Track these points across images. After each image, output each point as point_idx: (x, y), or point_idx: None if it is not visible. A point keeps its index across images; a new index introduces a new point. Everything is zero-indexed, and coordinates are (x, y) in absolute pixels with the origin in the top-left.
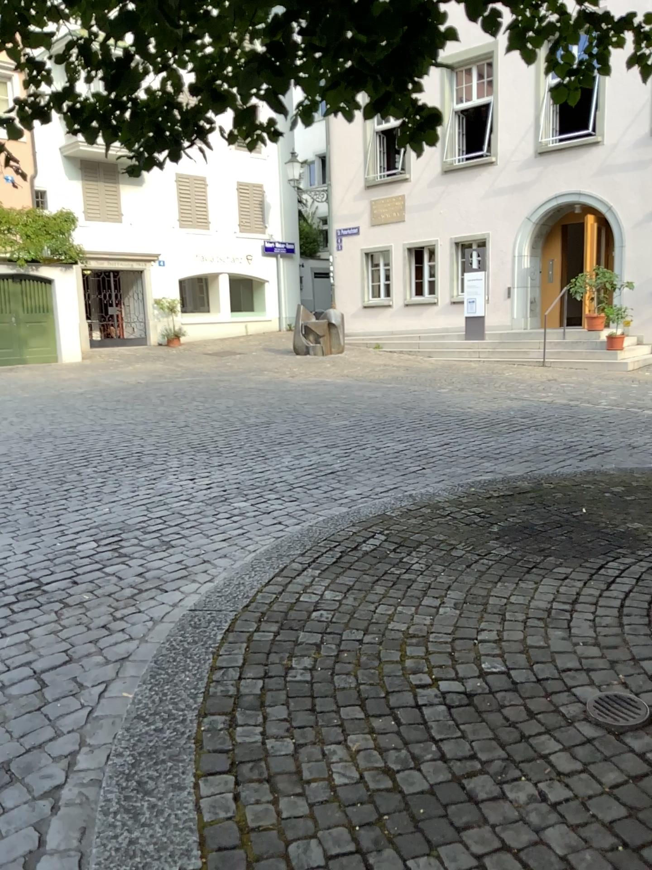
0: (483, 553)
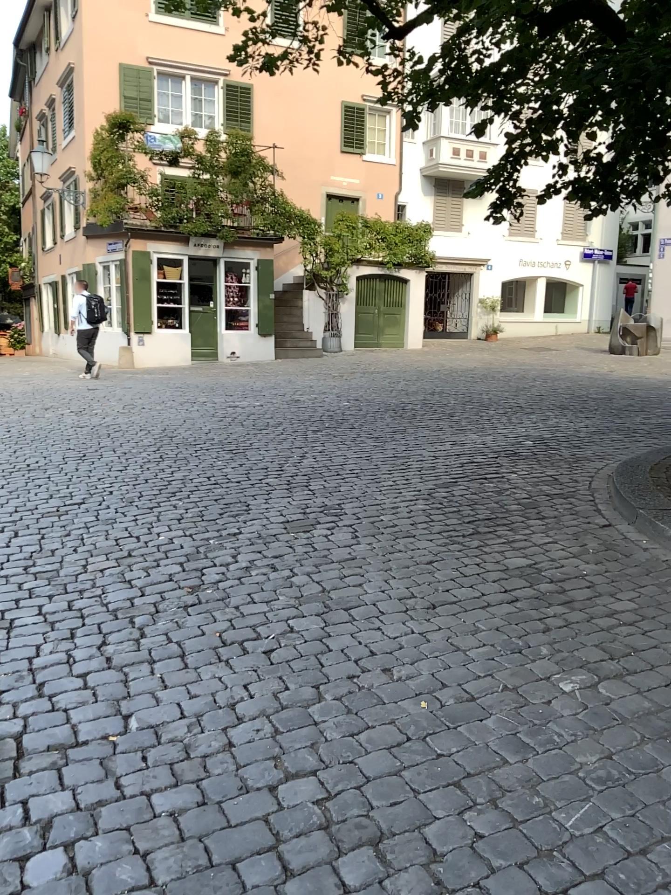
0: None
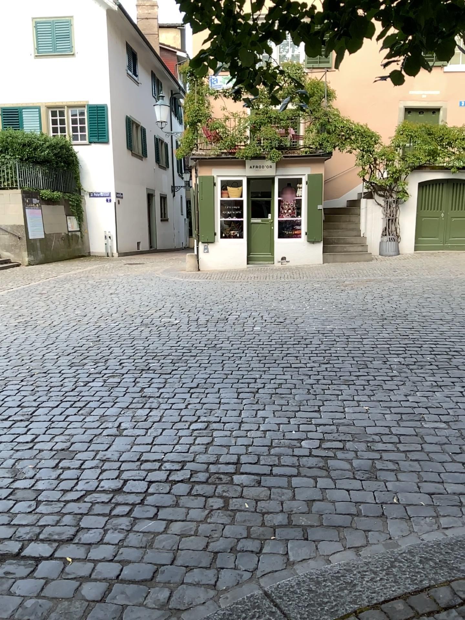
0: None
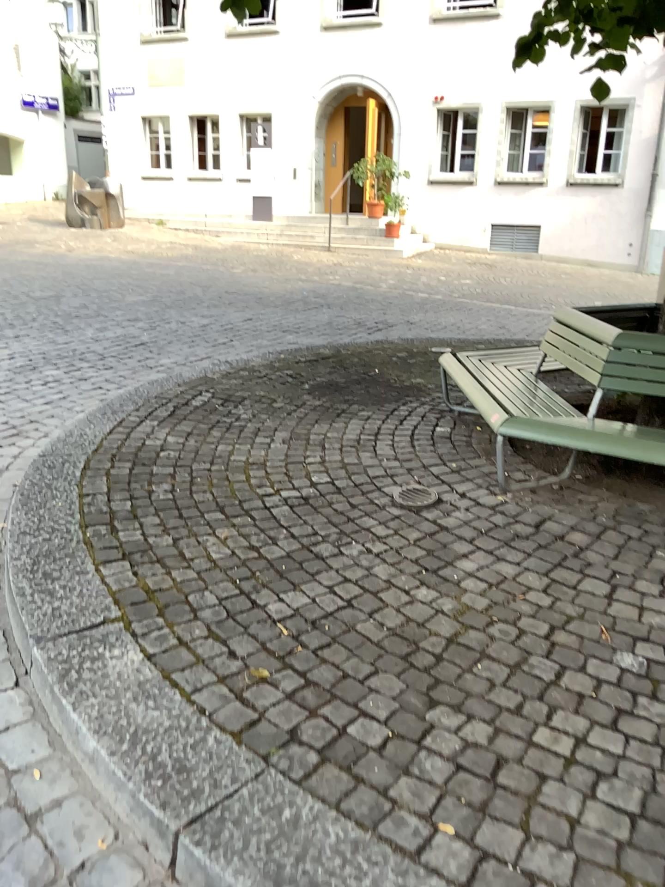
0: (300, 403)
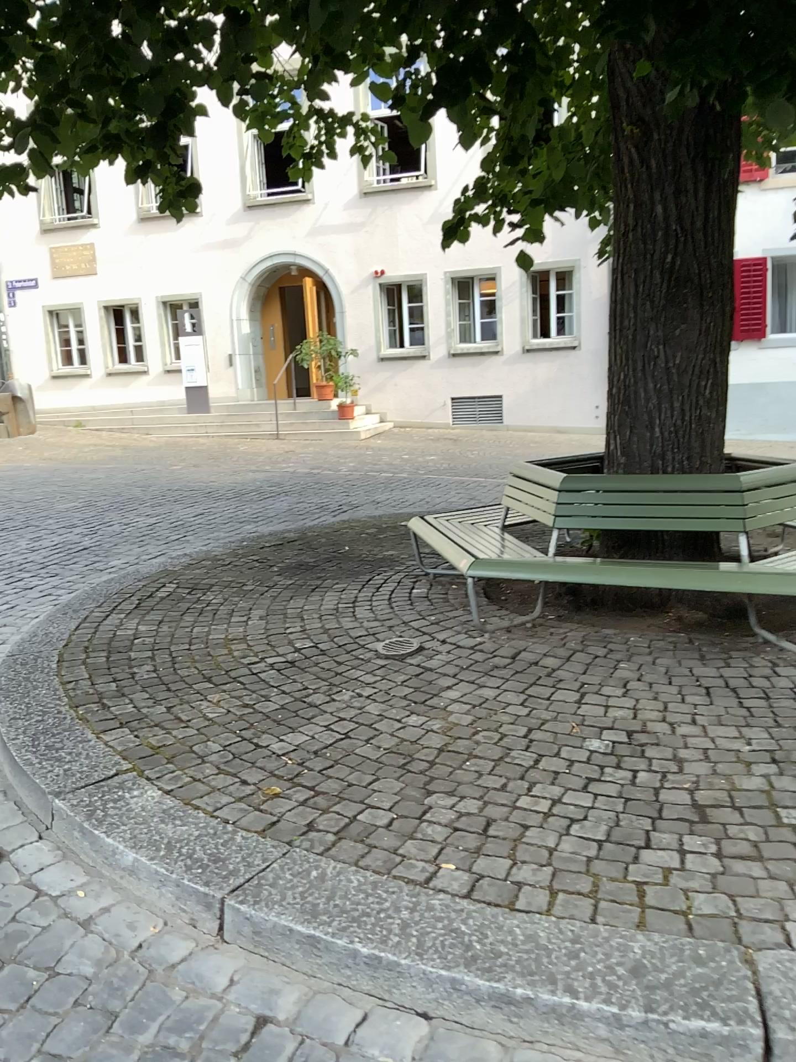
0: (271, 584)
